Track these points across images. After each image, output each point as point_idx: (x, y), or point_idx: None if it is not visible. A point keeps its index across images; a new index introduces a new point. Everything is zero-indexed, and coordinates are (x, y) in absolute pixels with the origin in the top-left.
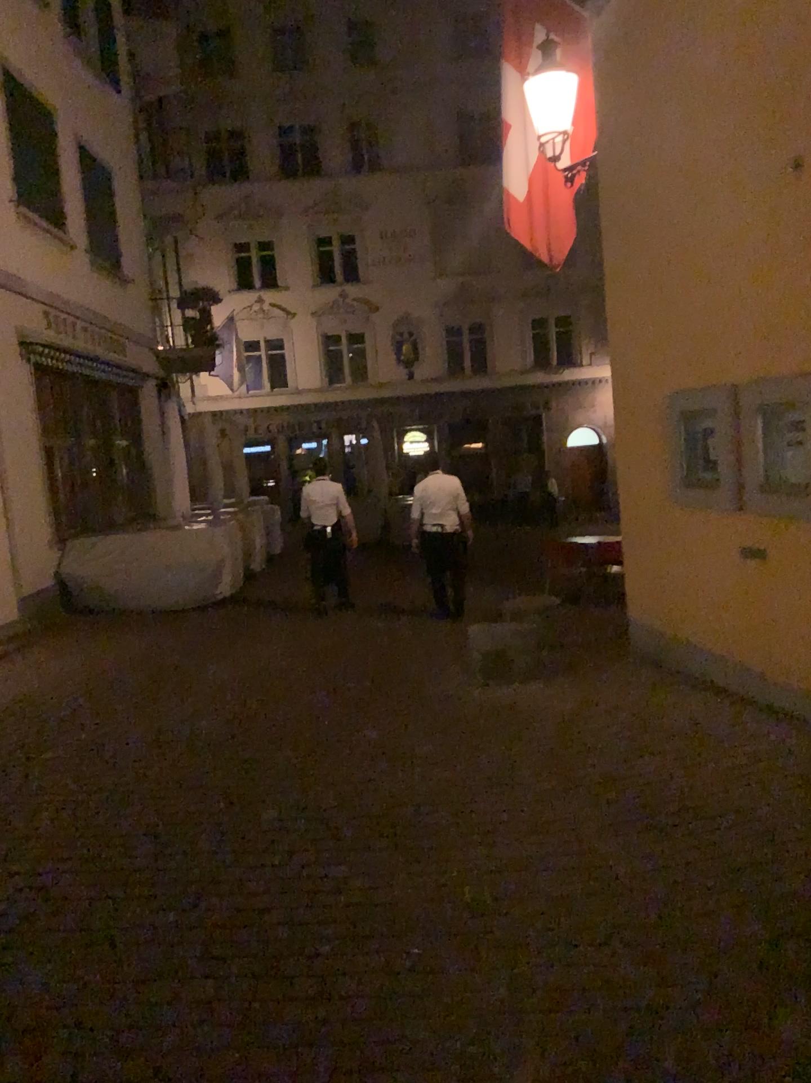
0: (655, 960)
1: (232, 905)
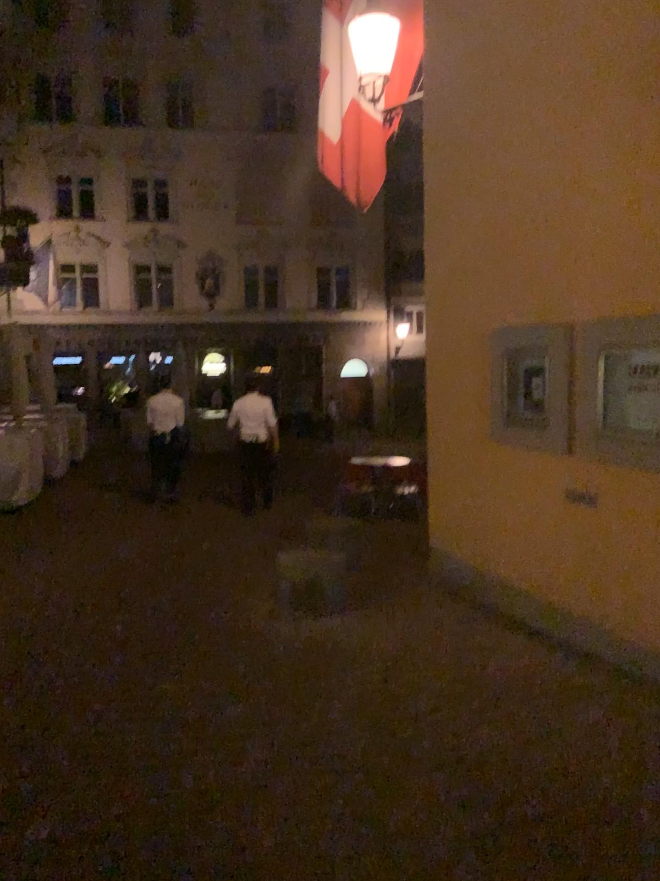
0: None
1: None
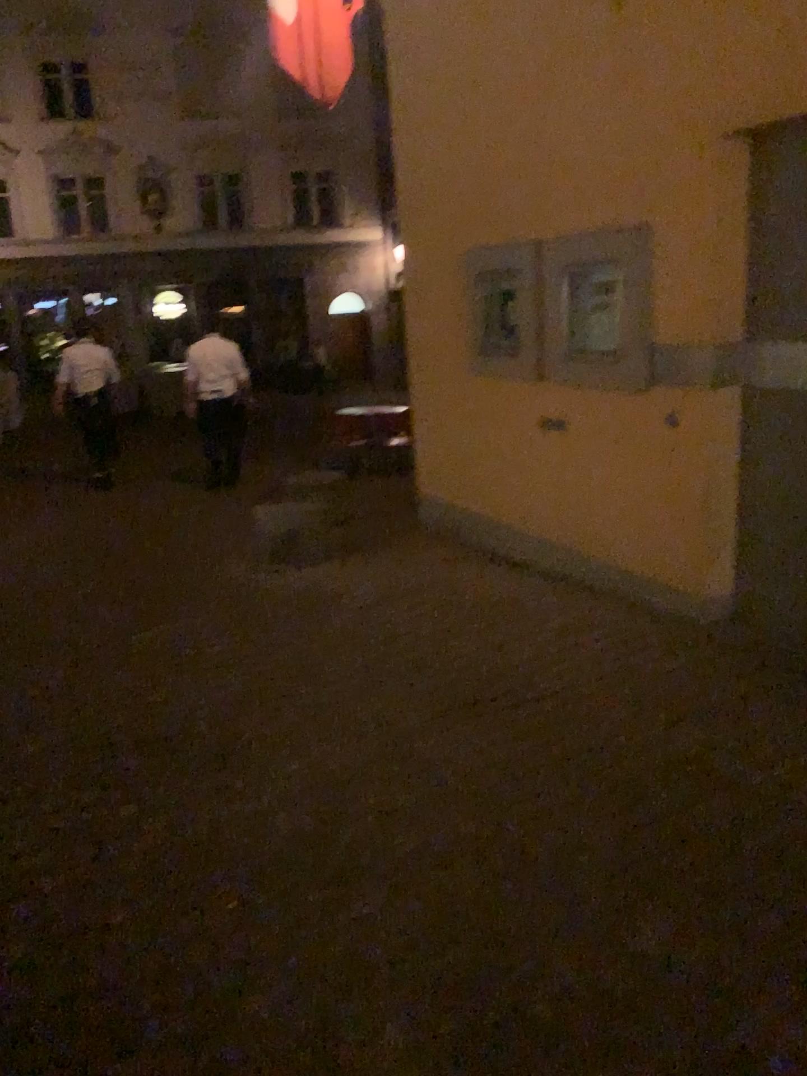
0: (508, 878)
1: (1, 870)
